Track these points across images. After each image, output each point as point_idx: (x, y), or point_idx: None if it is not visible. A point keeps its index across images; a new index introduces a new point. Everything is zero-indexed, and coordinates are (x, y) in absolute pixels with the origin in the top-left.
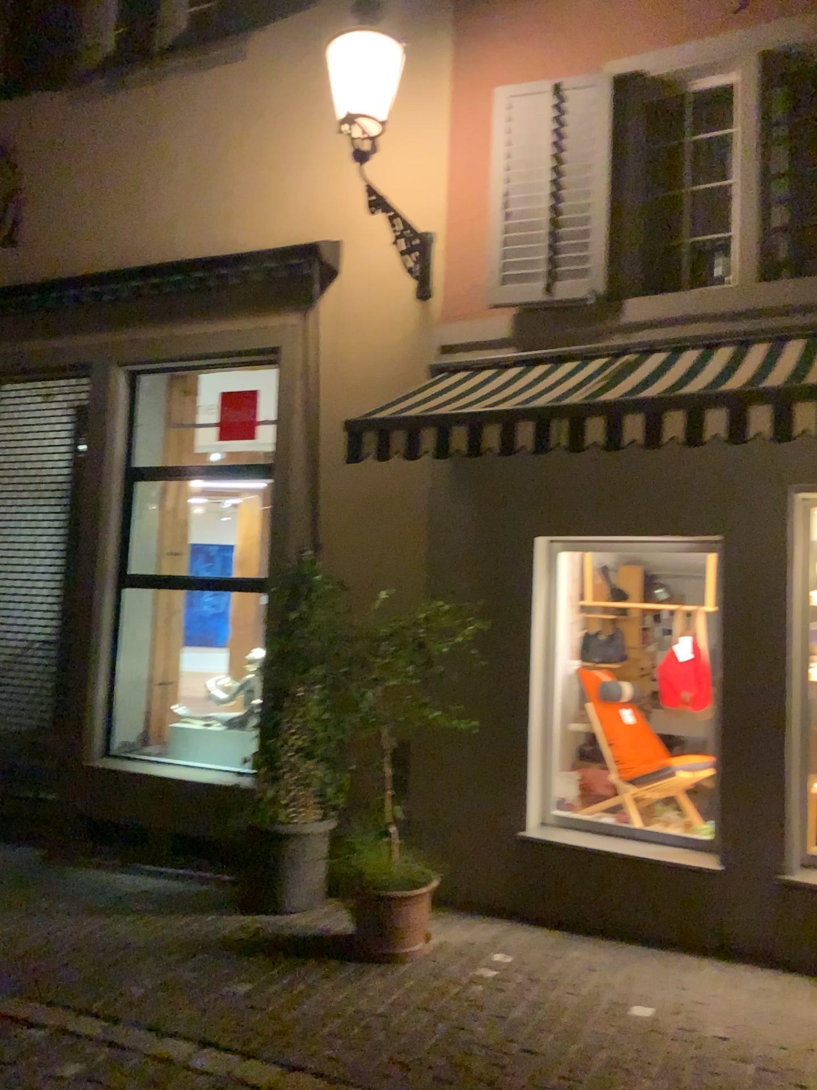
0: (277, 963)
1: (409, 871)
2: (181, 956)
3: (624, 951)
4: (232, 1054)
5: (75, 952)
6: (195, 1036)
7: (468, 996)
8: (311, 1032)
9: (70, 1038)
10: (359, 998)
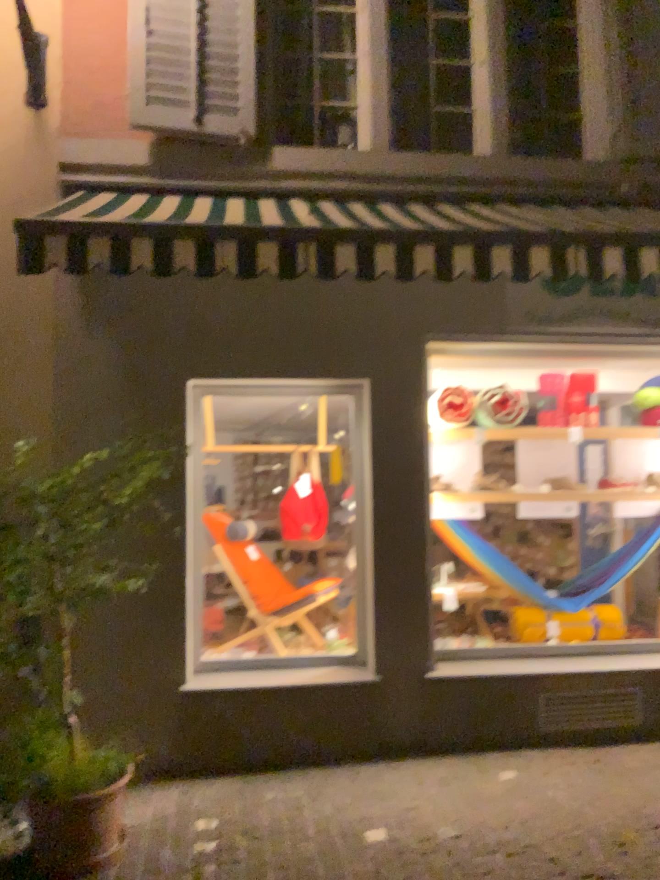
0: None
1: (106, 763)
2: None
3: (312, 780)
4: None
5: None
6: None
7: None
8: None
9: None
10: None
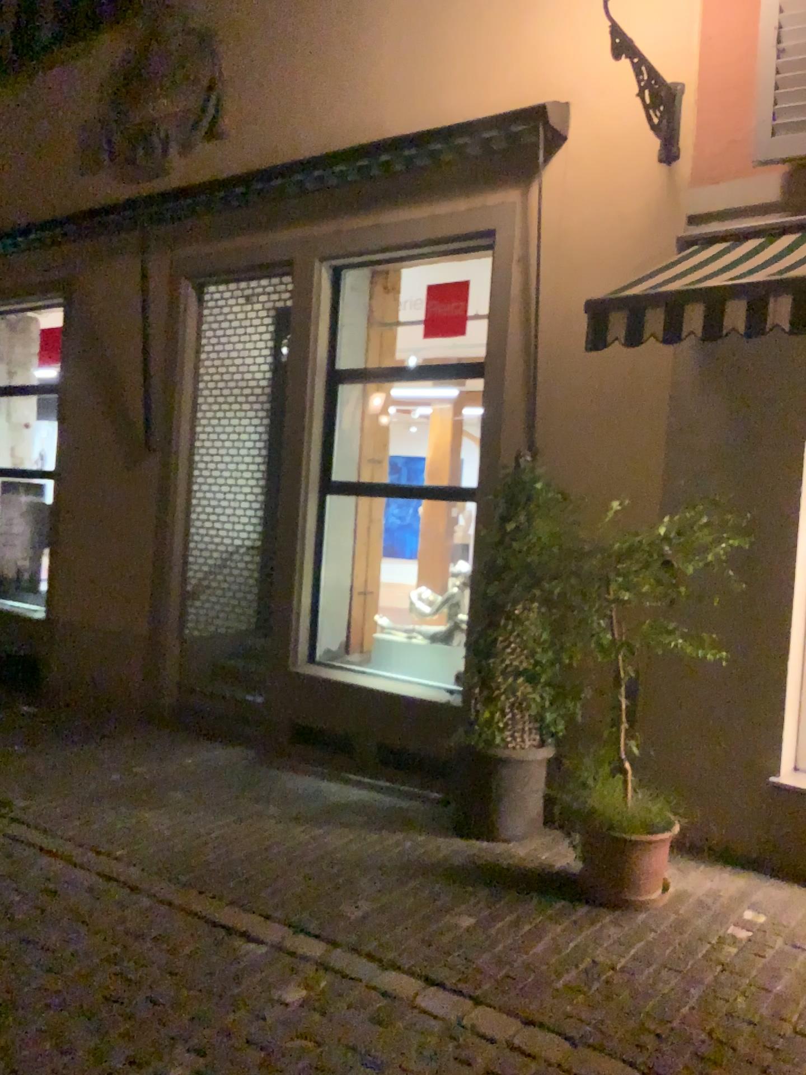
0: (496, 899)
1: (643, 814)
2: (394, 881)
3: None
4: (455, 999)
5: (287, 865)
6: (415, 973)
7: (717, 962)
8: (540, 983)
9: (287, 959)
10: (590, 949)
